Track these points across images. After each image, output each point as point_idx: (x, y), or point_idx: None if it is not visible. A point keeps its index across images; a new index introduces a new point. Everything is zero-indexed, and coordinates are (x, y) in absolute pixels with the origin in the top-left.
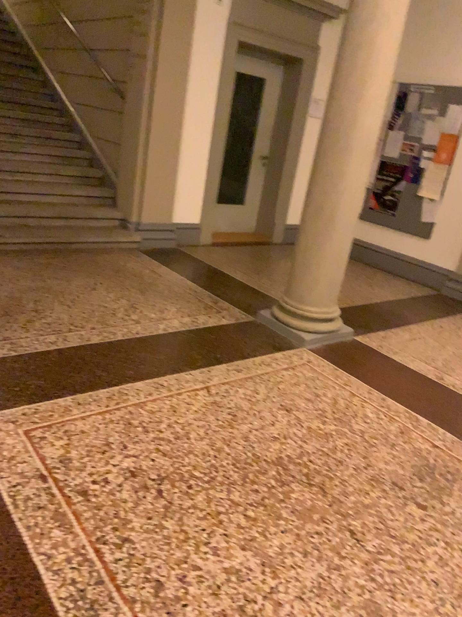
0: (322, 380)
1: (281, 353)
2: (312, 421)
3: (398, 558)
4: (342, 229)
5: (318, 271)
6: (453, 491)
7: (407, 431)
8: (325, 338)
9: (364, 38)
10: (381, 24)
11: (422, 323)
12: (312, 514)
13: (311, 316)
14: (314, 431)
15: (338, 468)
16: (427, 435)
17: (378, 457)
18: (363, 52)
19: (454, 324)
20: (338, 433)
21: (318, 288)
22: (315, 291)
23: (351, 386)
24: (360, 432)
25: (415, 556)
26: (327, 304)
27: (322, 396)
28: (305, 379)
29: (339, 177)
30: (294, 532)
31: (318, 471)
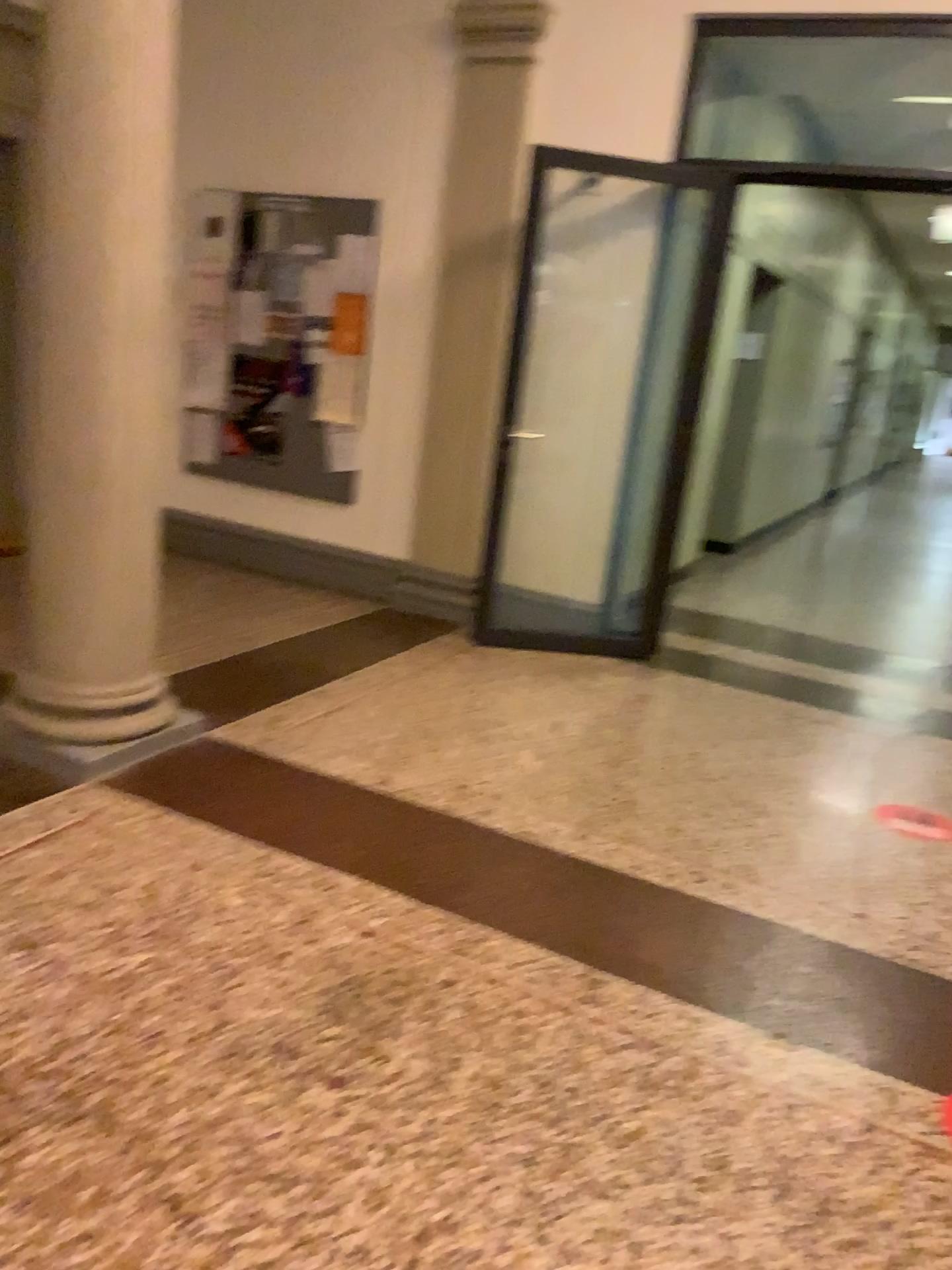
0: (122, 849)
1: (22, 808)
2: (89, 957)
3: (276, 1228)
4: (122, 506)
5: (85, 606)
6: (401, 1024)
7: (309, 918)
8: (132, 751)
9: (86, 84)
10: (117, 54)
11: (350, 674)
12: (72, 1197)
13: (91, 707)
14: (93, 980)
15: (147, 1054)
16: (352, 915)
17: (243, 997)
18: (89, 115)
19: (411, 665)
20: (152, 968)
21: (94, 643)
22: (89, 650)
23: (190, 848)
24: (204, 951)
25: (316, 1207)
26: (122, 674)
27: (118, 888)
28: (80, 857)
29: (91, 391)
30: (20, 1263)
31: (95, 1079)
